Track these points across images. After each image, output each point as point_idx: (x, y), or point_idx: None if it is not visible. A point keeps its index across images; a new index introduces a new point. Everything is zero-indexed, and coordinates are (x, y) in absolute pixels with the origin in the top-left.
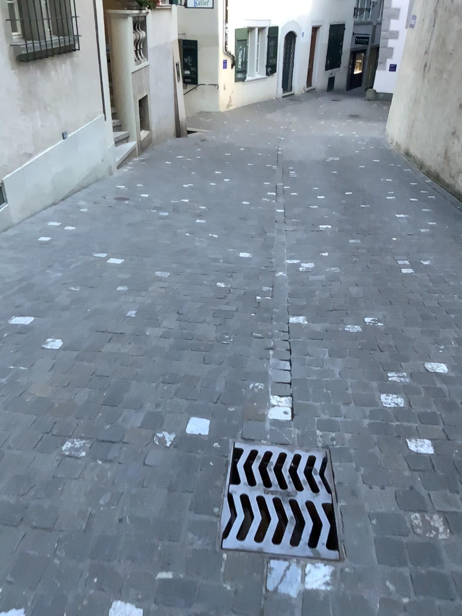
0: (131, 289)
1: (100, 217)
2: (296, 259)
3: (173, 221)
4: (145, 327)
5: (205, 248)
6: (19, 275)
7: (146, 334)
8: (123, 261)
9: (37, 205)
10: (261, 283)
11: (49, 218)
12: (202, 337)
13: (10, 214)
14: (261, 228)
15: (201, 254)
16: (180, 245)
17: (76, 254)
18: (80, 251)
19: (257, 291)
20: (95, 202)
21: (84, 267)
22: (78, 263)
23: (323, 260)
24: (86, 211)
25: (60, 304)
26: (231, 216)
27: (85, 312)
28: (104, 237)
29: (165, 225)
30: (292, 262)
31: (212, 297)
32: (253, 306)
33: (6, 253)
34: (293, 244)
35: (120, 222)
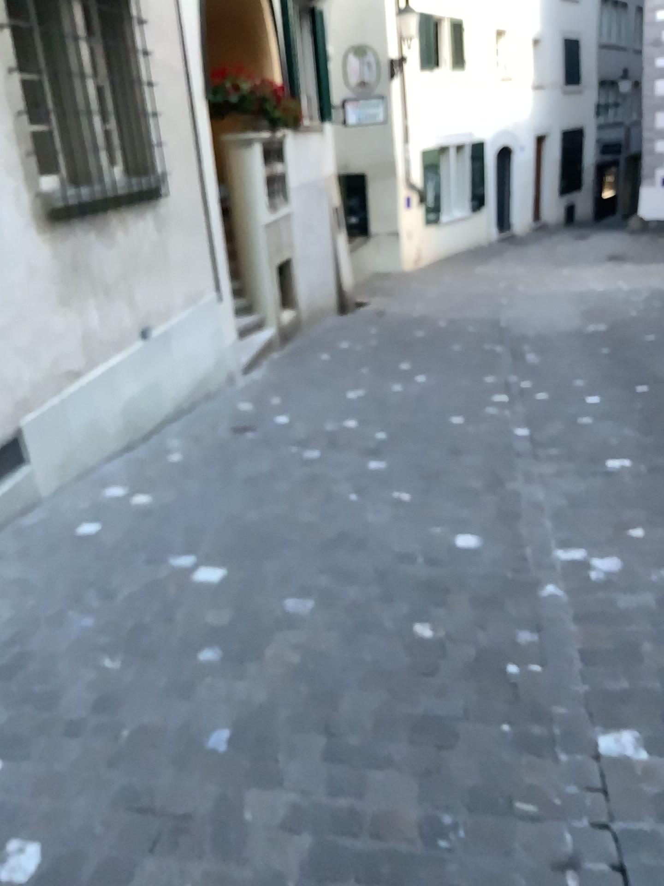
0: (229, 657)
1: (197, 473)
2: (577, 549)
3: (326, 471)
4: (247, 787)
5: (387, 532)
6: (11, 627)
7: (245, 821)
8: (224, 574)
9: (89, 457)
10: (512, 622)
11: (108, 480)
12: (384, 828)
13: (35, 481)
14: (494, 476)
15: (380, 547)
16: (339, 526)
17: (136, 562)
18: (147, 553)
19: (507, 648)
20: (195, 440)
21: (143, 599)
22: (135, 585)
23: (635, 551)
24: (175, 462)
25: (70, 713)
26: (433, 453)
27: (117, 739)
28: (198, 517)
29: (312, 481)
30: (570, 559)
31: (405, 672)
32: (503, 699)
33: (8, 567)
34: (563, 511)
35: (232, 481)
